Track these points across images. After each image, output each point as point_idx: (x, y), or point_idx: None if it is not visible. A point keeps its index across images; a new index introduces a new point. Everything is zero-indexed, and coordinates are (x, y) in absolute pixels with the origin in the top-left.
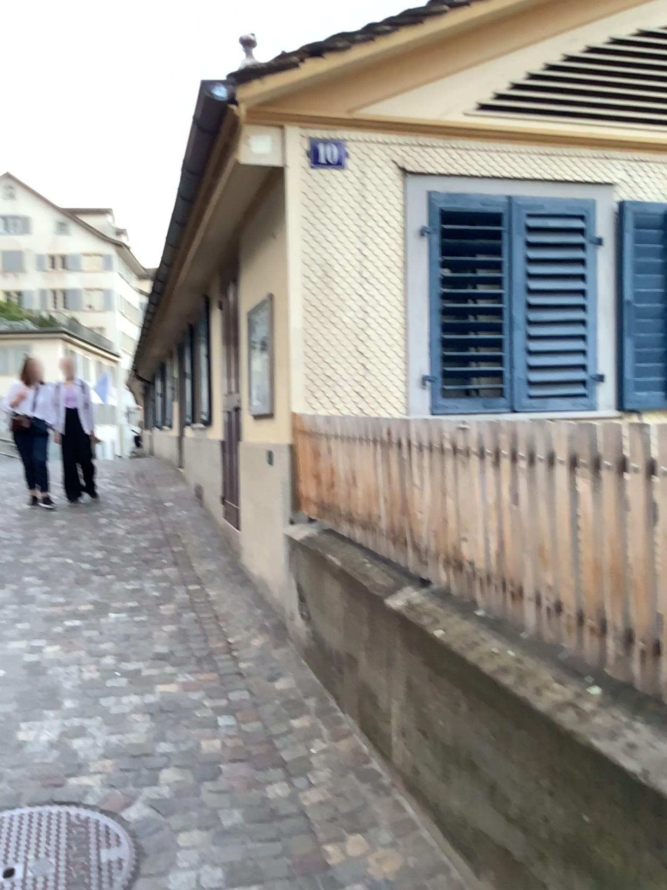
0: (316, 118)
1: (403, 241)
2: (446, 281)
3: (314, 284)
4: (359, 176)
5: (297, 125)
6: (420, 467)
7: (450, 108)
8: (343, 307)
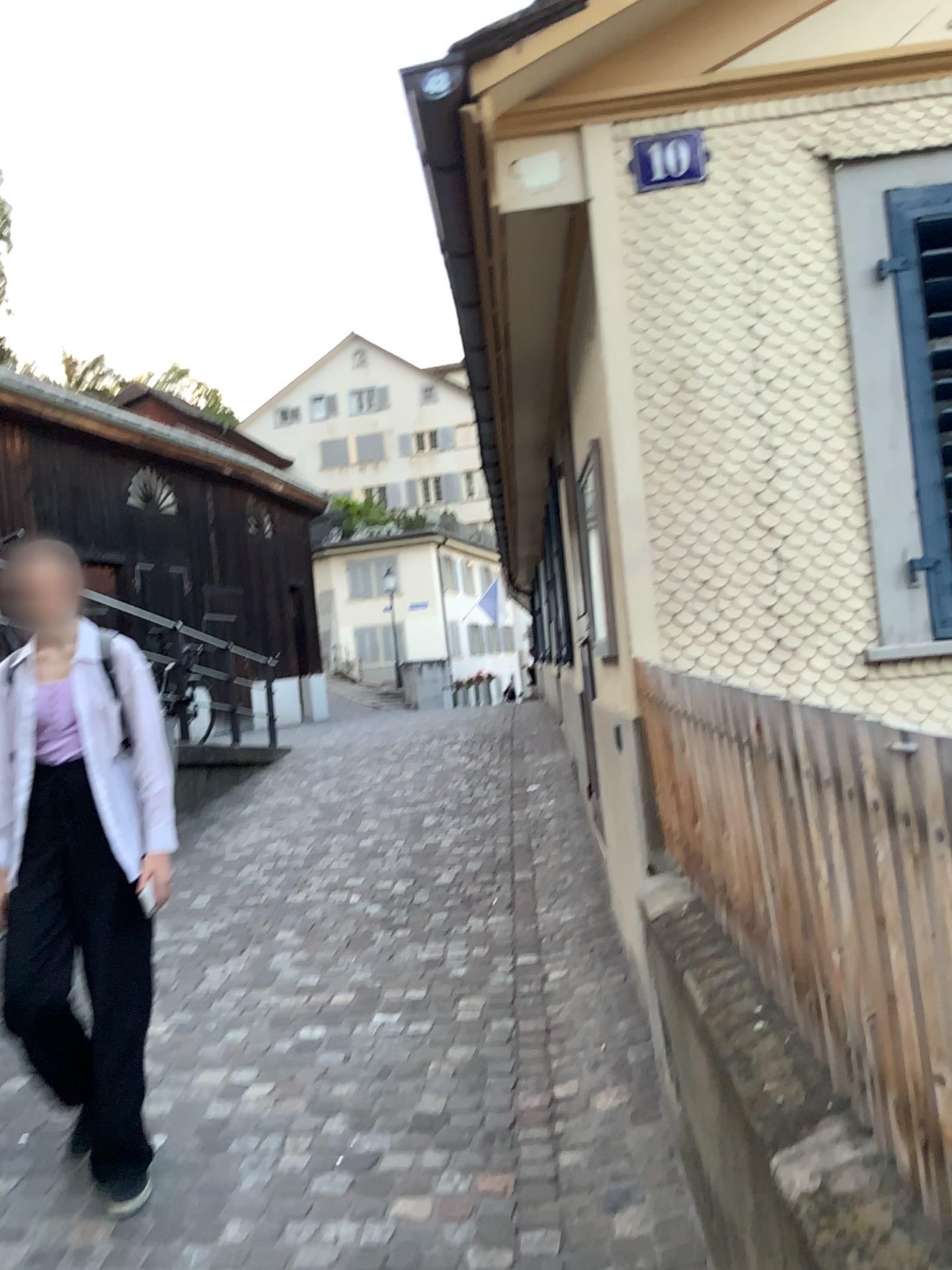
0: (641, 101)
1: (837, 300)
2: (940, 366)
3: (664, 409)
4: (735, 191)
5: (606, 120)
6: (818, 828)
7: (918, 20)
8: (724, 446)
